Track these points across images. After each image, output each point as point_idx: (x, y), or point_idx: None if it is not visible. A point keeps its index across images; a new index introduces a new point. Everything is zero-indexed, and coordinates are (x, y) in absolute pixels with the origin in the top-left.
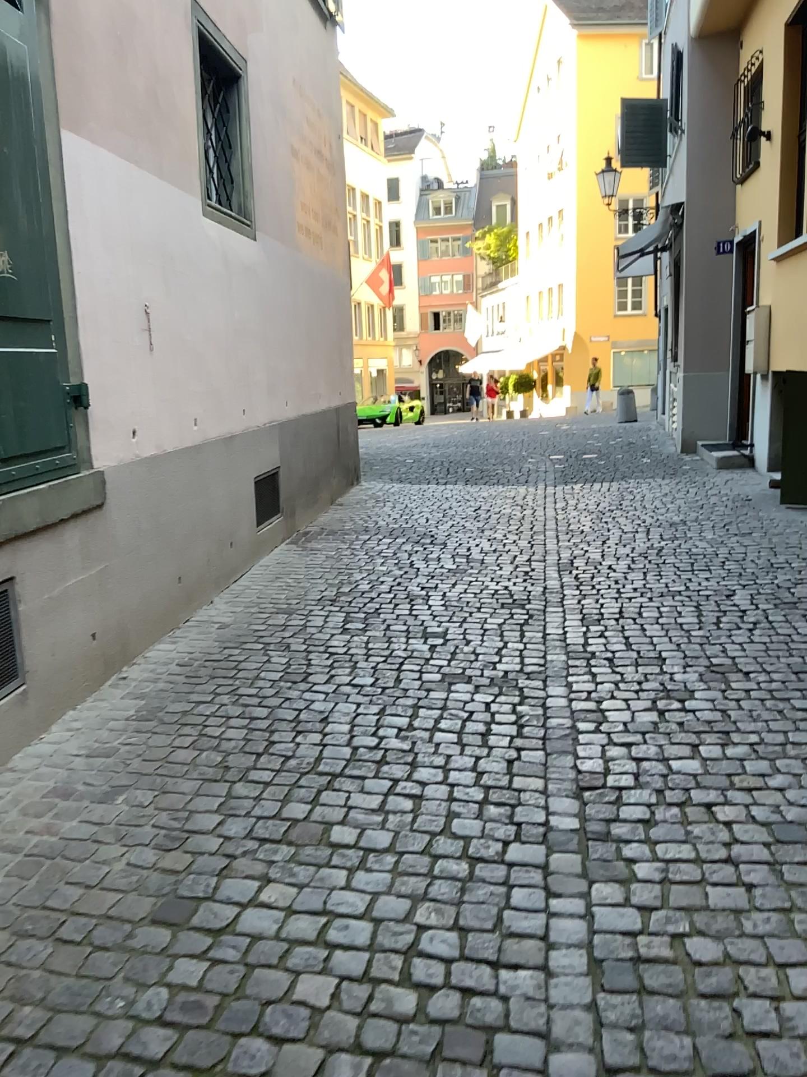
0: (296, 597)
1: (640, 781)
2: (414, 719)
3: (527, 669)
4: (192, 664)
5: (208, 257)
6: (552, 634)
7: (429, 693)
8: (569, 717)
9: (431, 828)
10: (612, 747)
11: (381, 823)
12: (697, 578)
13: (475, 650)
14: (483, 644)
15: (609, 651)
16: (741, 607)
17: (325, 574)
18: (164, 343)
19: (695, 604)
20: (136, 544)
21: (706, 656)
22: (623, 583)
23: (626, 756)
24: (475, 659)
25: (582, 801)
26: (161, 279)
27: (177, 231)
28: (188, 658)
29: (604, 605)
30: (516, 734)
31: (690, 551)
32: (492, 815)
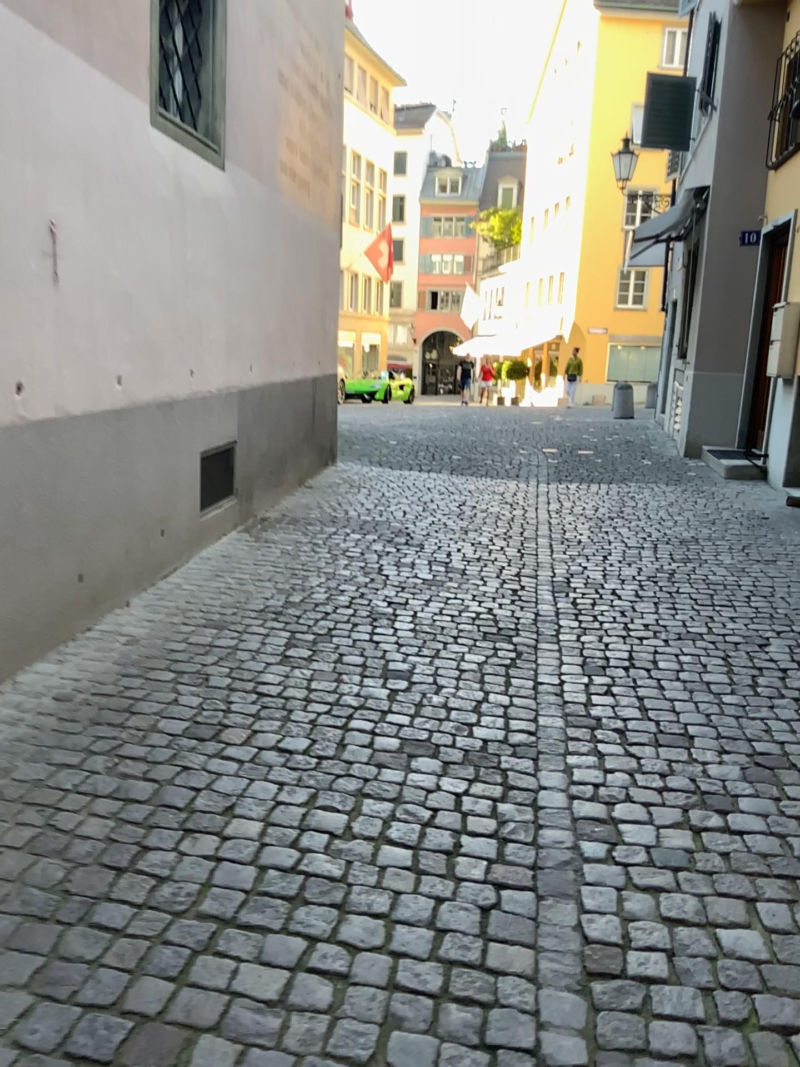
0: (232, 607)
1: (677, 970)
2: (353, 818)
3: (513, 740)
4: (74, 699)
5: (157, 180)
6: (545, 685)
7: (380, 770)
8: (569, 829)
9: (353, 1052)
10: (632, 894)
11: (277, 1035)
12: (720, 617)
13: (447, 703)
14: (457, 694)
15: (620, 718)
16: (780, 664)
17: (275, 577)
18: (80, 277)
19: (722, 654)
20: (14, 534)
21: (747, 739)
22: (631, 617)
23: (653, 913)
24: (446, 717)
25: (592, 1008)
26: (80, 194)
27: (111, 138)
28: (71, 689)
29: (610, 646)
30: (495, 857)
31: (709, 580)
32: (452, 1027)
